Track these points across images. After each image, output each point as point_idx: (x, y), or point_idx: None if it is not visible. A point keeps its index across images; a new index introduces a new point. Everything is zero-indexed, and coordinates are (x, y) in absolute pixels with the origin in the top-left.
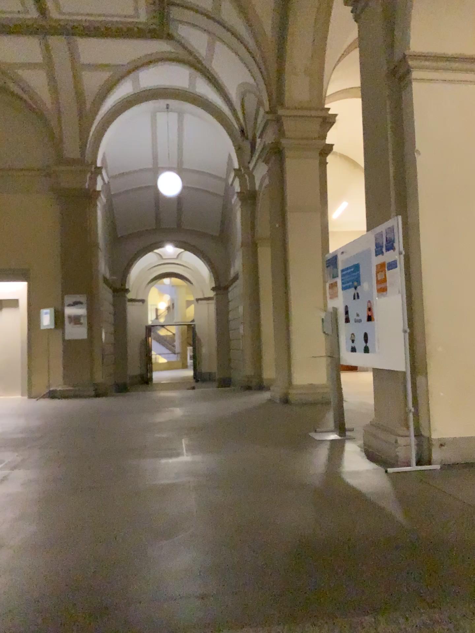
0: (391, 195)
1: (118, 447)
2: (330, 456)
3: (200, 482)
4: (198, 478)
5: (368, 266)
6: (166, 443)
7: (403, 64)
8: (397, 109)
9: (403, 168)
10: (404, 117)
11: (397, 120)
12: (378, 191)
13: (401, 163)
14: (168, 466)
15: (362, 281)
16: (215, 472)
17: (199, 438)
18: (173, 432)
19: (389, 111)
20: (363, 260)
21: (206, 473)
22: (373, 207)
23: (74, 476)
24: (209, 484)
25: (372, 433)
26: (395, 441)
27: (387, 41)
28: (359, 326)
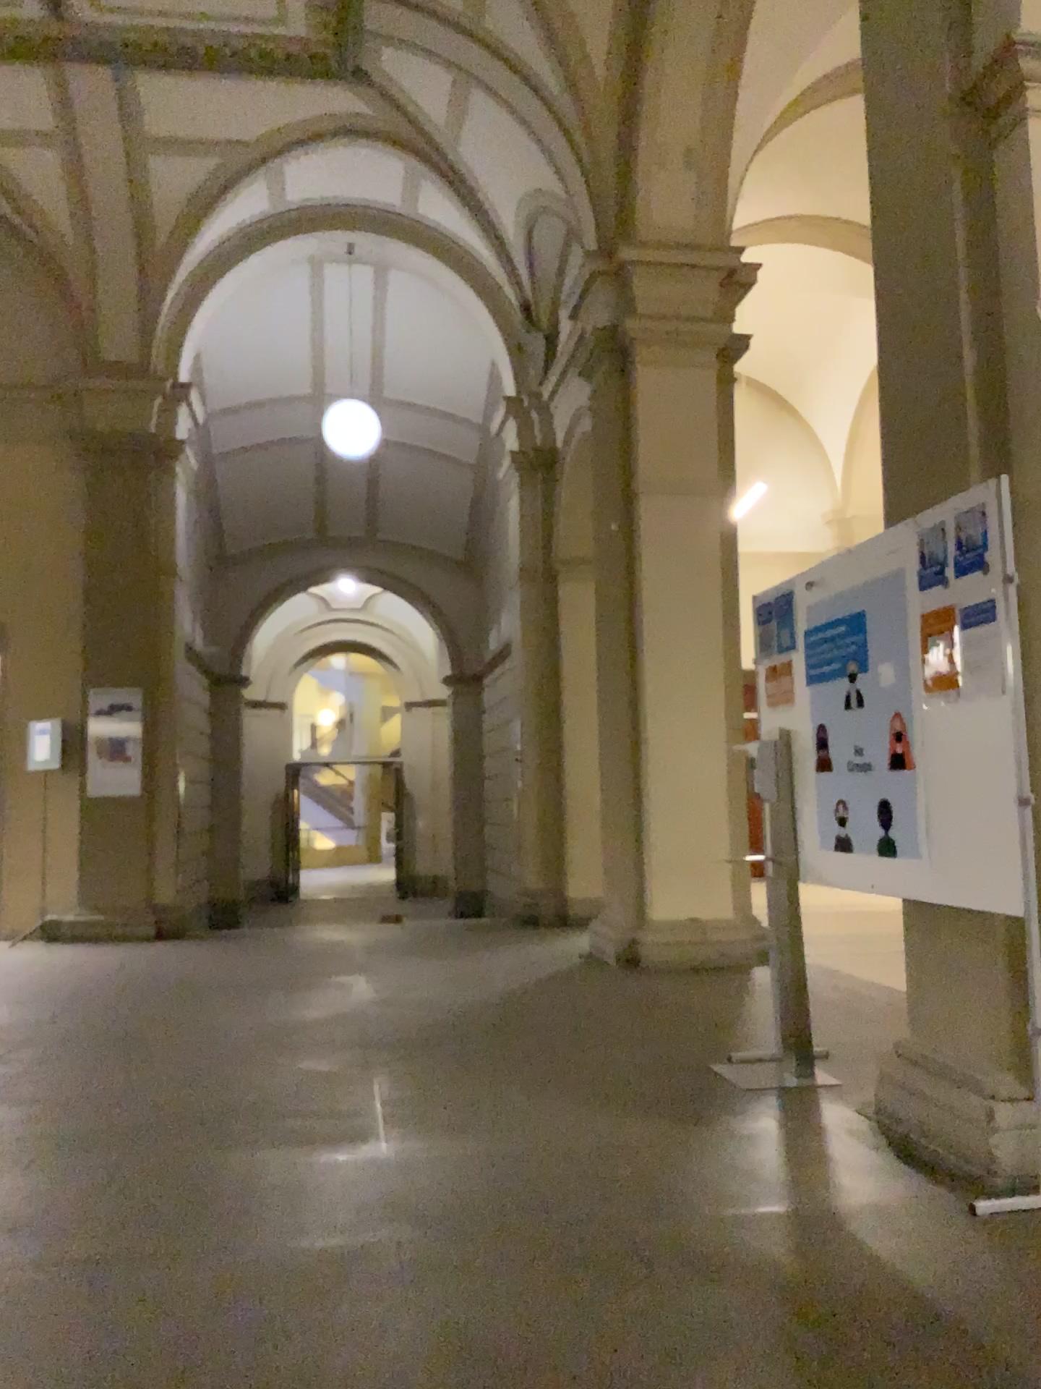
0: (971, 423)
1: (197, 1108)
2: (795, 1153)
3: (433, 1250)
4: (427, 1235)
5: (900, 618)
6: (332, 1097)
7: (1007, 68)
8: (986, 193)
9: (1004, 349)
10: (1008, 211)
11: (986, 222)
12: (927, 415)
13: (998, 336)
14: (335, 1185)
15: (877, 660)
16: (474, 1209)
17: (422, 1083)
18: (350, 1062)
19: (961, 200)
20: (878, 604)
21: (449, 1216)
22: (911, 457)
23: (56, 1218)
24: (459, 1260)
25: (912, 1088)
26: (990, 1118)
27: (954, 15)
28: (866, 783)
